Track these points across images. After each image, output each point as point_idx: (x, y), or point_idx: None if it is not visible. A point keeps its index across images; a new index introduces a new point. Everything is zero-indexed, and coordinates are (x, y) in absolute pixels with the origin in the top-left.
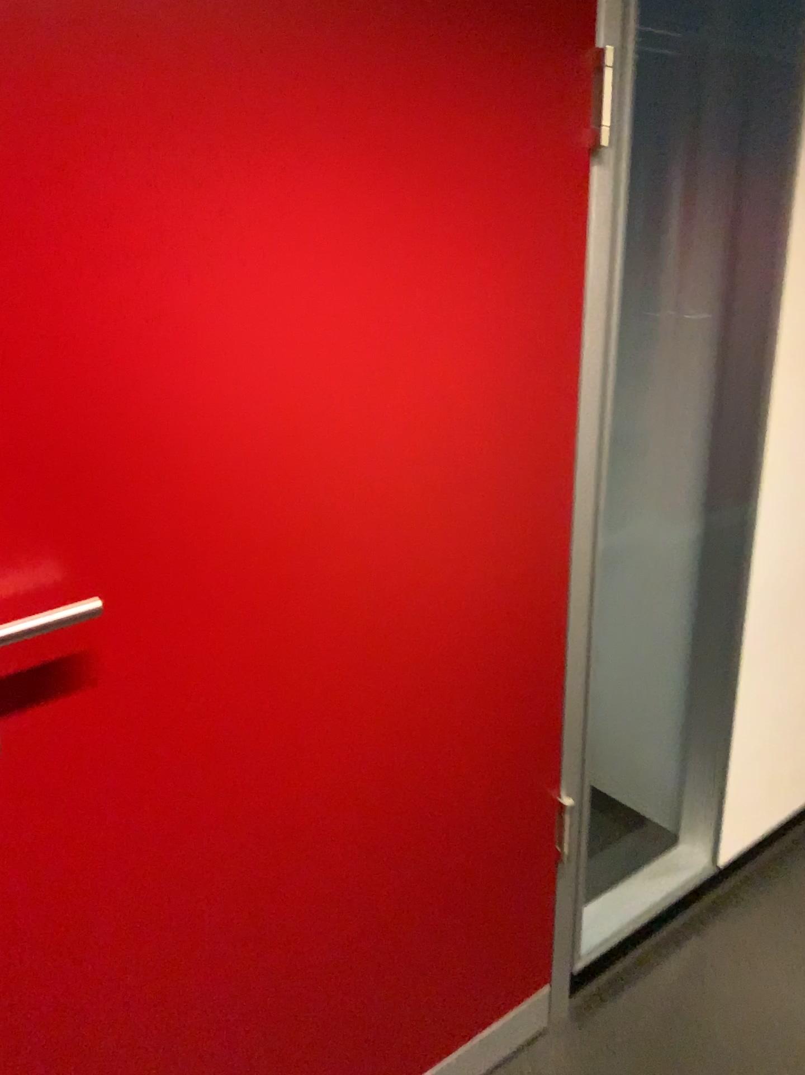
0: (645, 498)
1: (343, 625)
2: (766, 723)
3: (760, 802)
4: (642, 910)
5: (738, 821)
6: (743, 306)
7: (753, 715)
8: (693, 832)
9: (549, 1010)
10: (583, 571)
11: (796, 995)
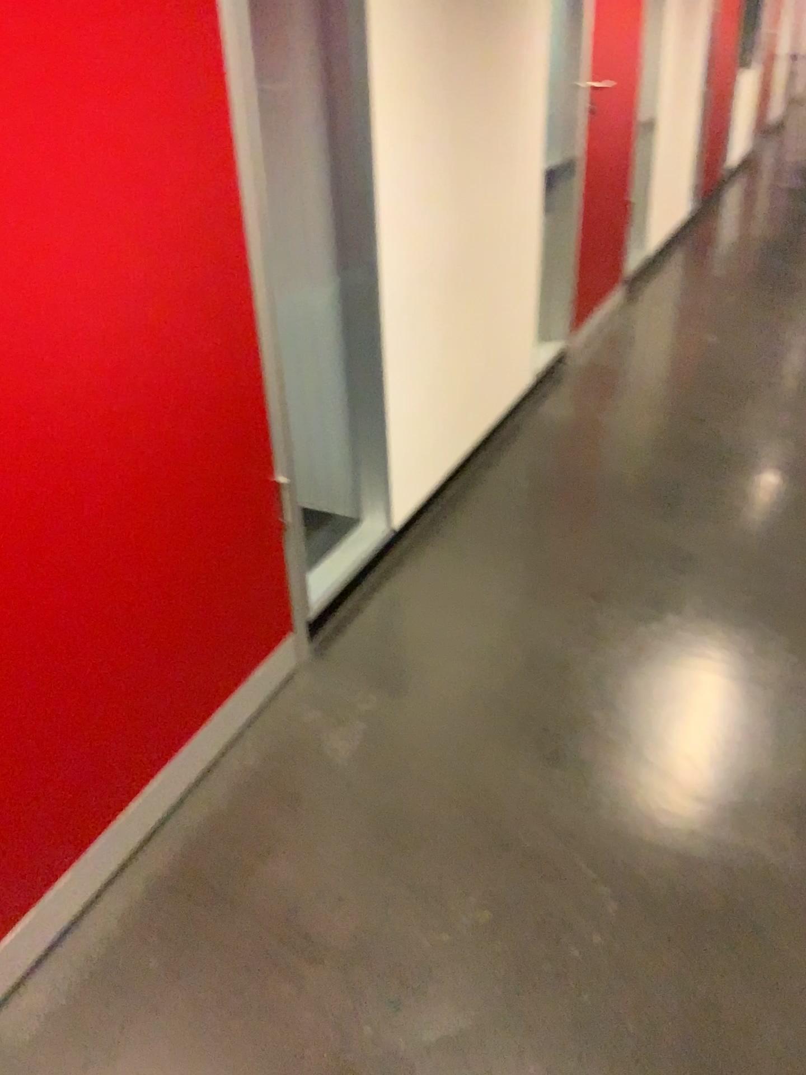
0: (287, 235)
1: (93, 334)
2: (412, 408)
3: (417, 473)
4: (349, 569)
5: (404, 490)
6: (343, 44)
7: (402, 402)
8: (374, 506)
9: (299, 651)
10: (265, 282)
11: (465, 593)
